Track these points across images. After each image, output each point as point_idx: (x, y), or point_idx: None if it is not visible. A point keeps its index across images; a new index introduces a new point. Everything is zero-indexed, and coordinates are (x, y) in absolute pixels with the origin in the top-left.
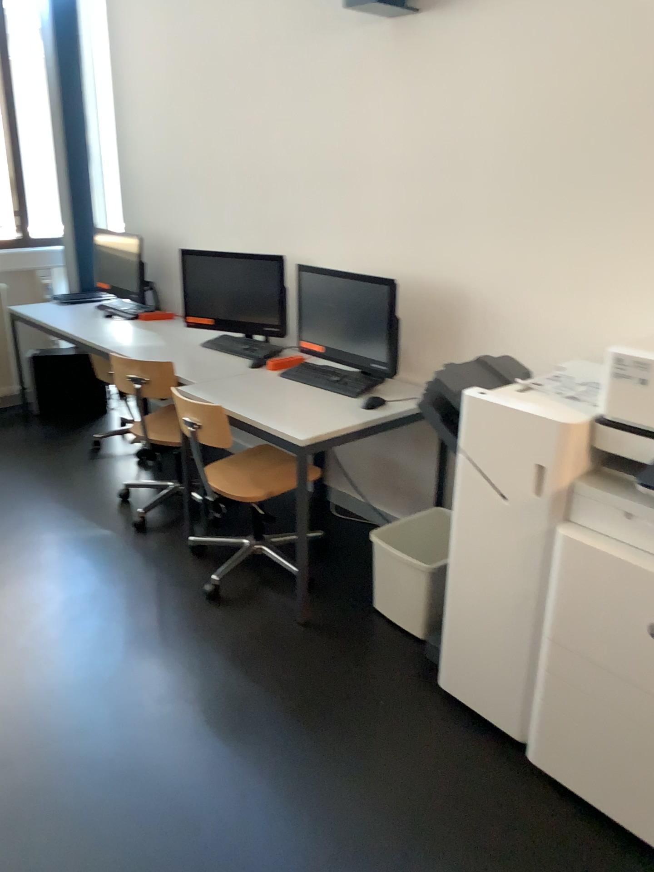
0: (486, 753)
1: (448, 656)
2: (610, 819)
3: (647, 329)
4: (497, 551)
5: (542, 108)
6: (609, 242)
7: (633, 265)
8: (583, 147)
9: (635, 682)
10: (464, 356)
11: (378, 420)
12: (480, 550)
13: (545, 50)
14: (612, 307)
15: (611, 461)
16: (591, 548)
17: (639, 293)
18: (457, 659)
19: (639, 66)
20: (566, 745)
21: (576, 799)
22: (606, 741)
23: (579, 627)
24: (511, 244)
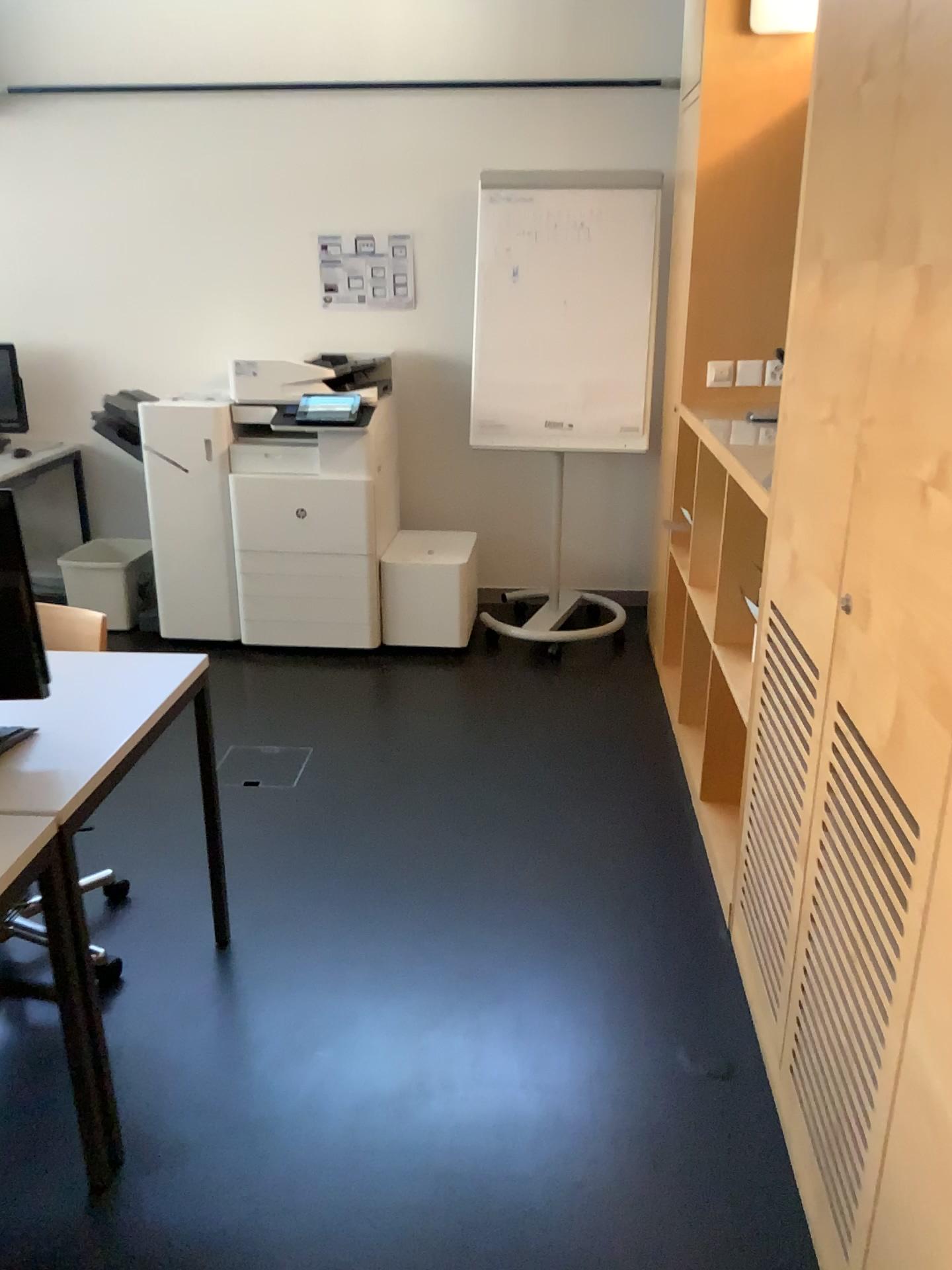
0: (216, 652)
1: (168, 607)
2: (303, 641)
3: (229, 360)
4: (191, 508)
5: (113, 204)
6: (188, 301)
7: (209, 316)
8: (153, 234)
9: (297, 546)
10: (83, 408)
11: (41, 463)
12: (178, 513)
13: (106, 161)
14: (200, 349)
15: (248, 428)
16: (254, 477)
17: (218, 336)
18: (175, 605)
19: (182, 180)
20: (267, 613)
21: (281, 645)
22: (289, 594)
23: (258, 531)
24: (108, 310)
